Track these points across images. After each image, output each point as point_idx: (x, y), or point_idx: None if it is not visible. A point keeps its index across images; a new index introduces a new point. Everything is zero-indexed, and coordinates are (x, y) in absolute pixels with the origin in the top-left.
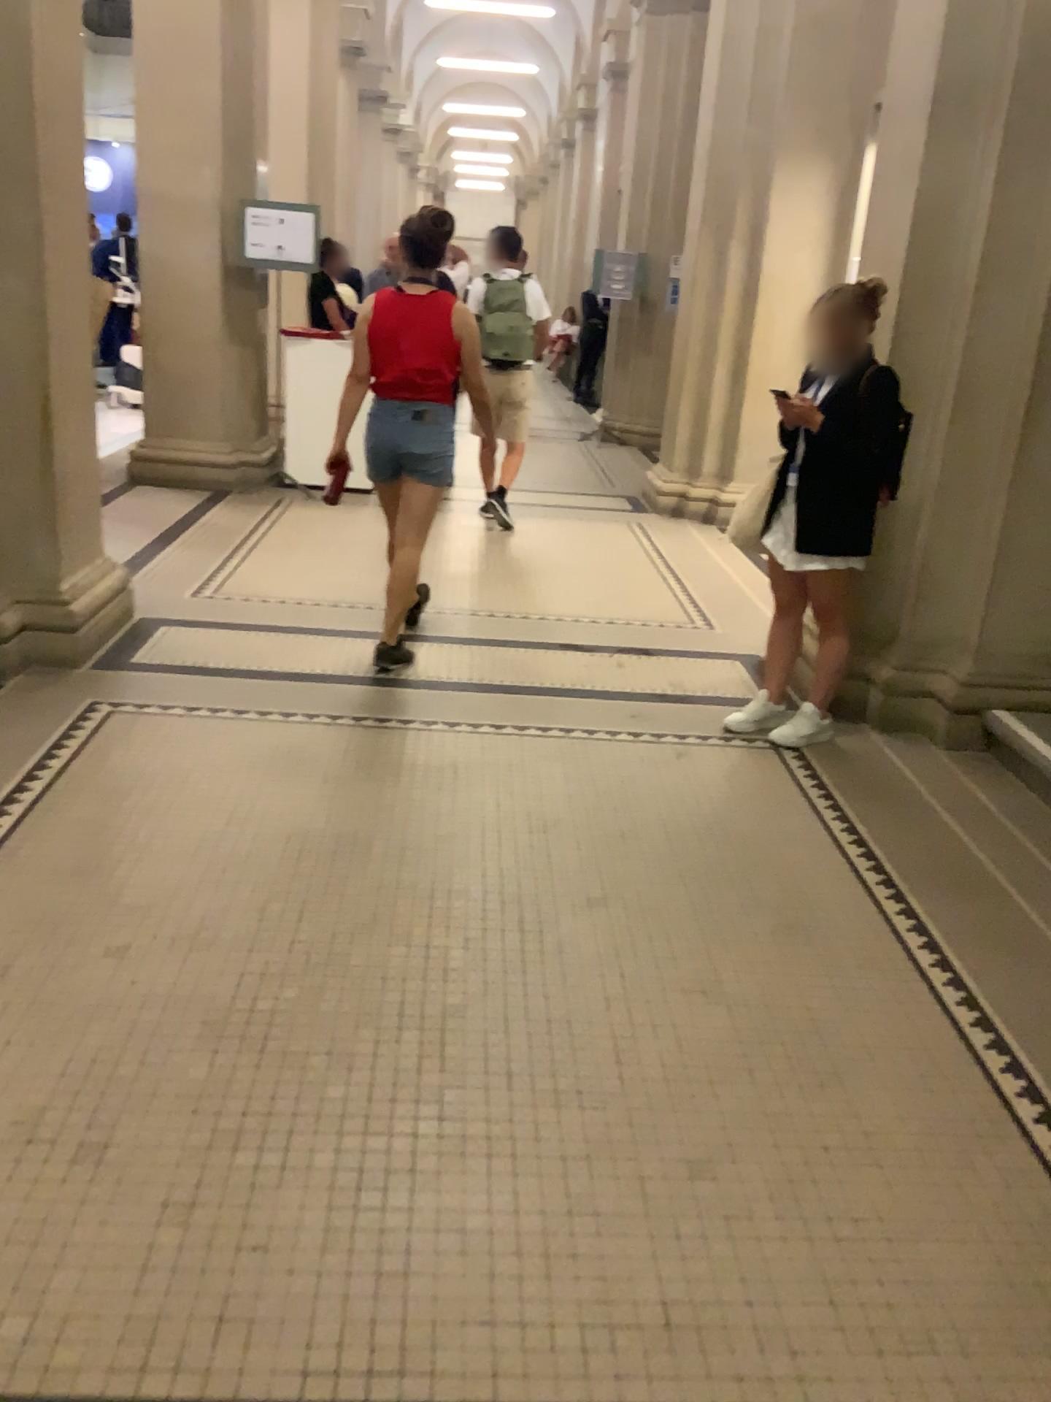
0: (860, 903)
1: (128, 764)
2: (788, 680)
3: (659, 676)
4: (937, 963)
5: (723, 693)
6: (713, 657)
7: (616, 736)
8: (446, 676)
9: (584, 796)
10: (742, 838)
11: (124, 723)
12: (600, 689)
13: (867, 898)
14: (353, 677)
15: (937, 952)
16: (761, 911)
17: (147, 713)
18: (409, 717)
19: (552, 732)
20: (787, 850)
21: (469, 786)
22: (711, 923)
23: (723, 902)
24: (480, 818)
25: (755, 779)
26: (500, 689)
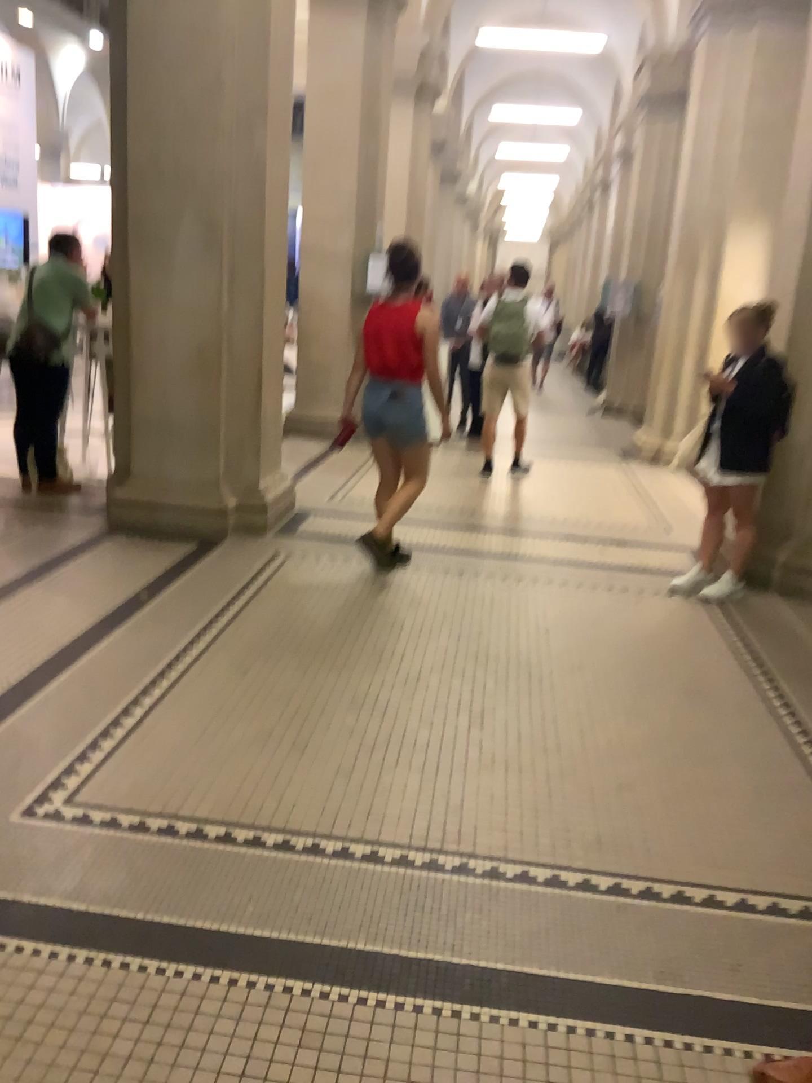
0: (747, 681)
1: (294, 580)
2: (717, 557)
3: (632, 555)
4: (793, 714)
5: (675, 568)
6: (670, 547)
7: (598, 587)
8: (488, 547)
9: (574, 615)
10: (675, 643)
11: (290, 560)
12: (589, 560)
13: (753, 679)
14: (429, 545)
15: (795, 709)
16: (681, 679)
17: (304, 556)
18: (464, 568)
19: (556, 581)
20: (704, 652)
21: (501, 605)
22: (648, 682)
23: (658, 674)
24: (507, 621)
25: (689, 615)
26: (524, 557)
